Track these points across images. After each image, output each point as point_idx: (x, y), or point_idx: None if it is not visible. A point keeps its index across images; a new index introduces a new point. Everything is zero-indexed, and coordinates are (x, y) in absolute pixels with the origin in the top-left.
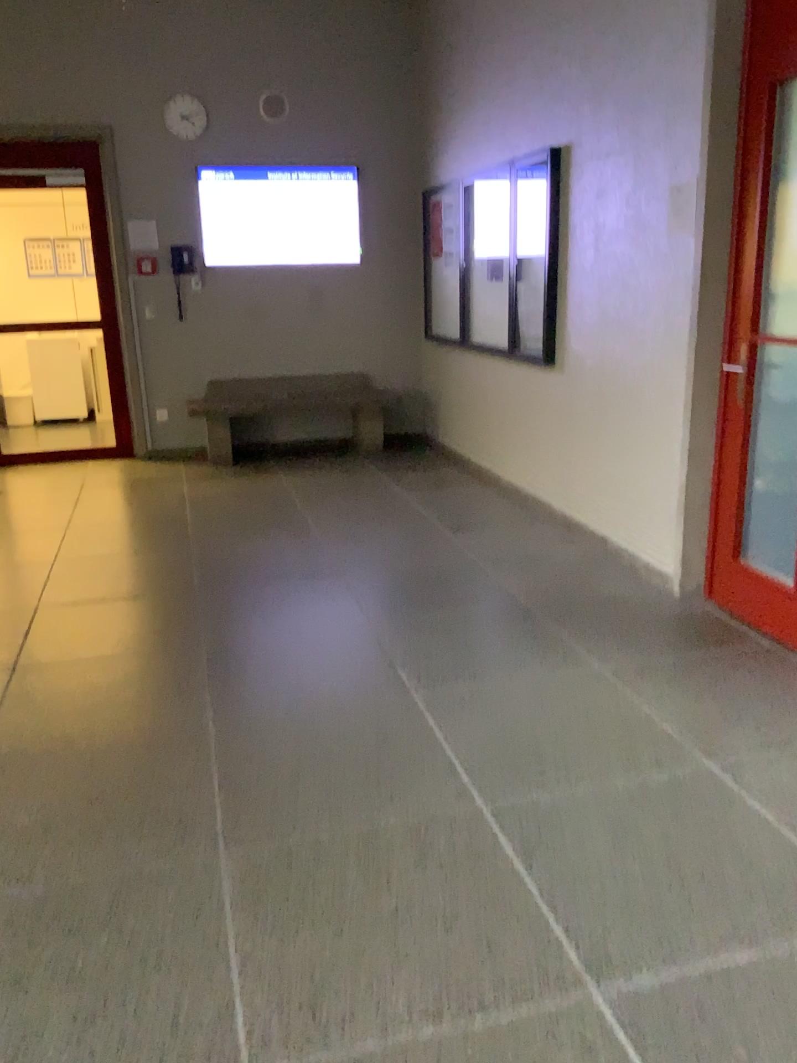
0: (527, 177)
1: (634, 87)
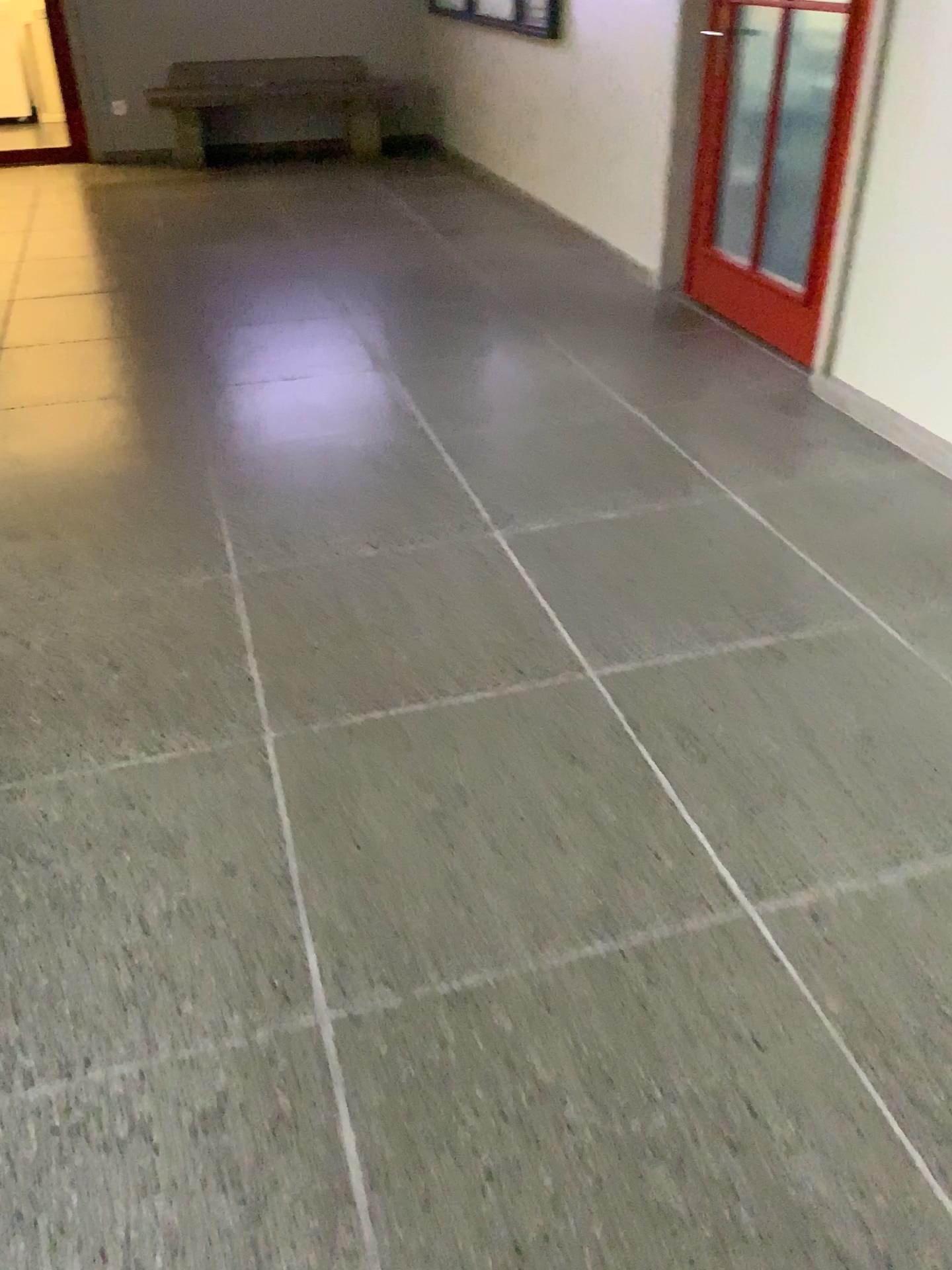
0: None
1: None
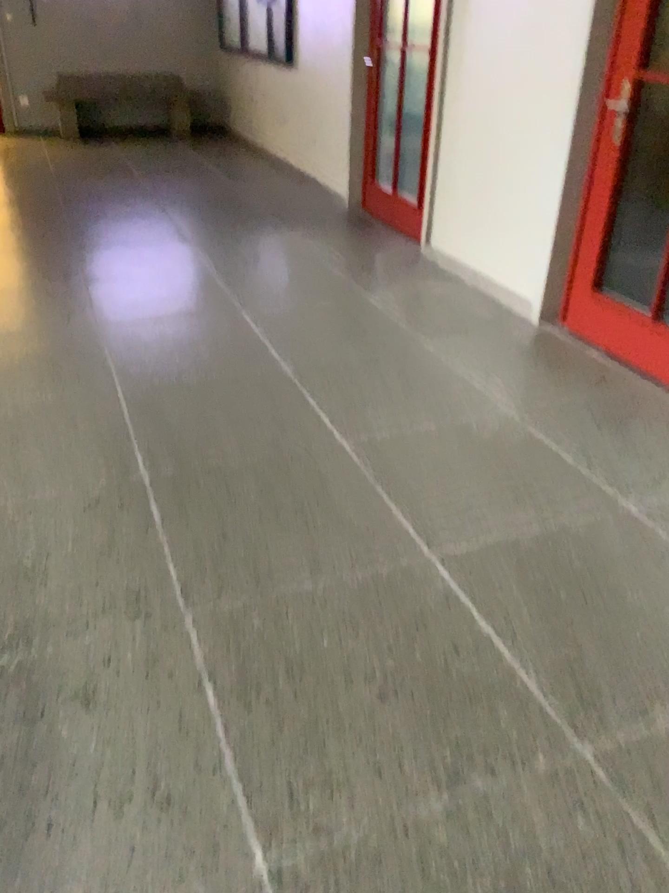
0: None
1: None
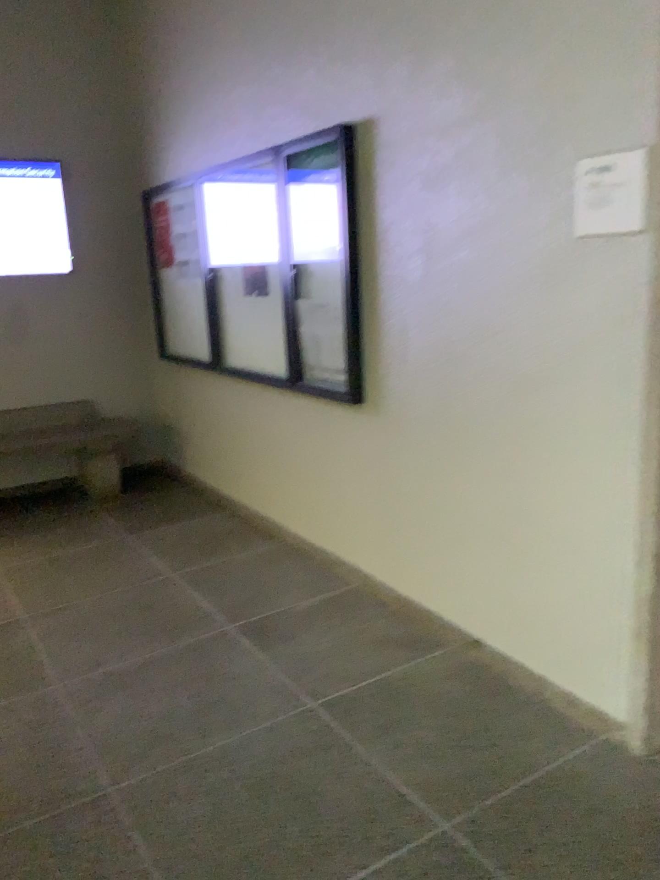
0: (305, 165)
1: (497, 28)
